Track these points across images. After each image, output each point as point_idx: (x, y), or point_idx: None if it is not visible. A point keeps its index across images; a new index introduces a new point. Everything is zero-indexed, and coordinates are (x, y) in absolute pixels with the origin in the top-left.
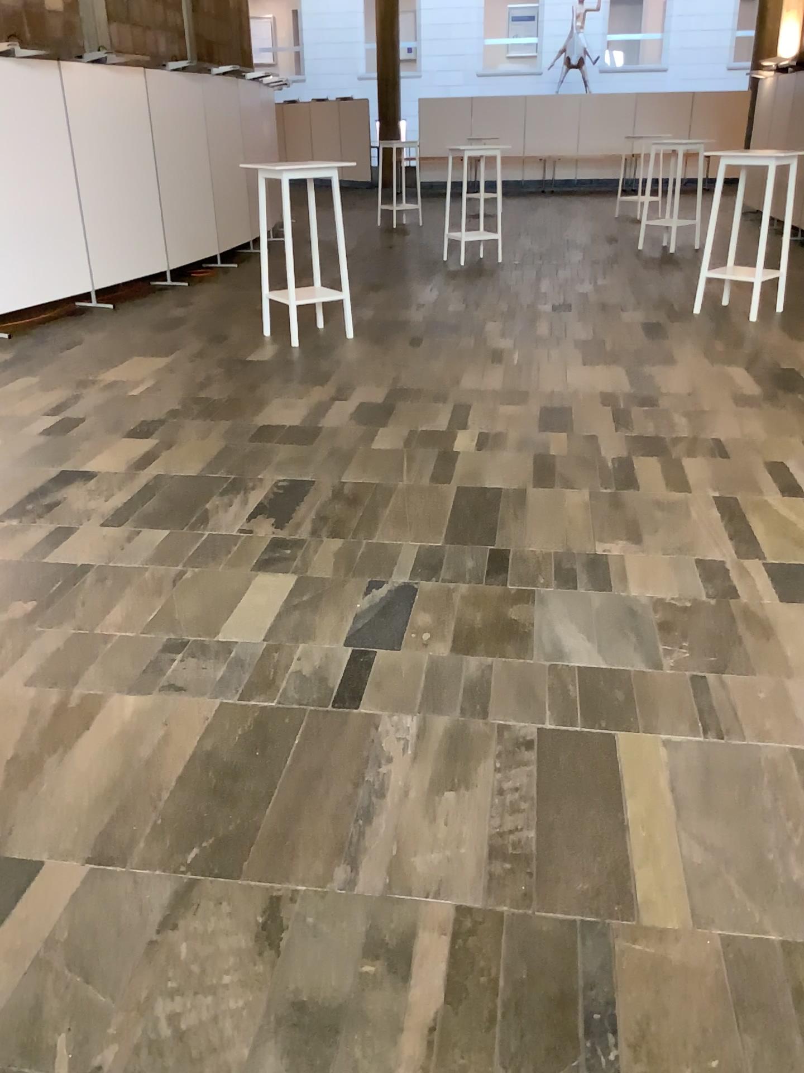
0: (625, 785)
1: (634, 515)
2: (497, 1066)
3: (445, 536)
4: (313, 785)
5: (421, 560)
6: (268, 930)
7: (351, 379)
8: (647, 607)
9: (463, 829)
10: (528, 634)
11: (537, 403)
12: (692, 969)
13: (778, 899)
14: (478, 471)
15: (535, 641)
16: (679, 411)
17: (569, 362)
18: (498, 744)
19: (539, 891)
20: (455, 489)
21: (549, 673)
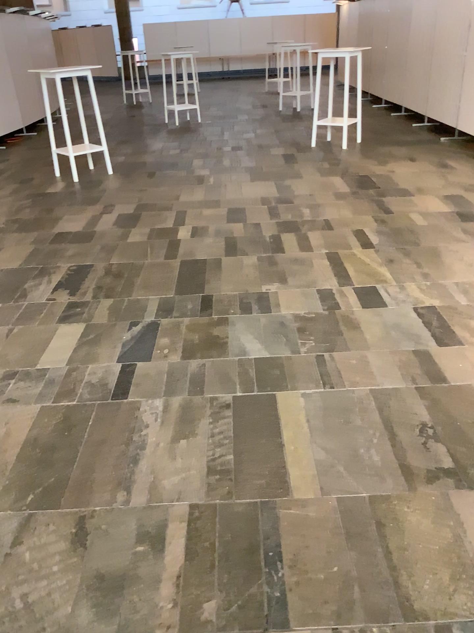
0: (282, 422)
1: (282, 267)
2: (217, 590)
3: (174, 290)
4: (102, 447)
5: (160, 306)
6: (79, 536)
7: (112, 201)
8: (291, 319)
9: (192, 460)
10: (224, 343)
11: (225, 206)
12: (322, 518)
13: (366, 473)
14: (191, 250)
15: (229, 346)
16: (305, 204)
17: (242, 180)
18: (210, 408)
19: (236, 488)
20: (178, 262)
21: (238, 364)
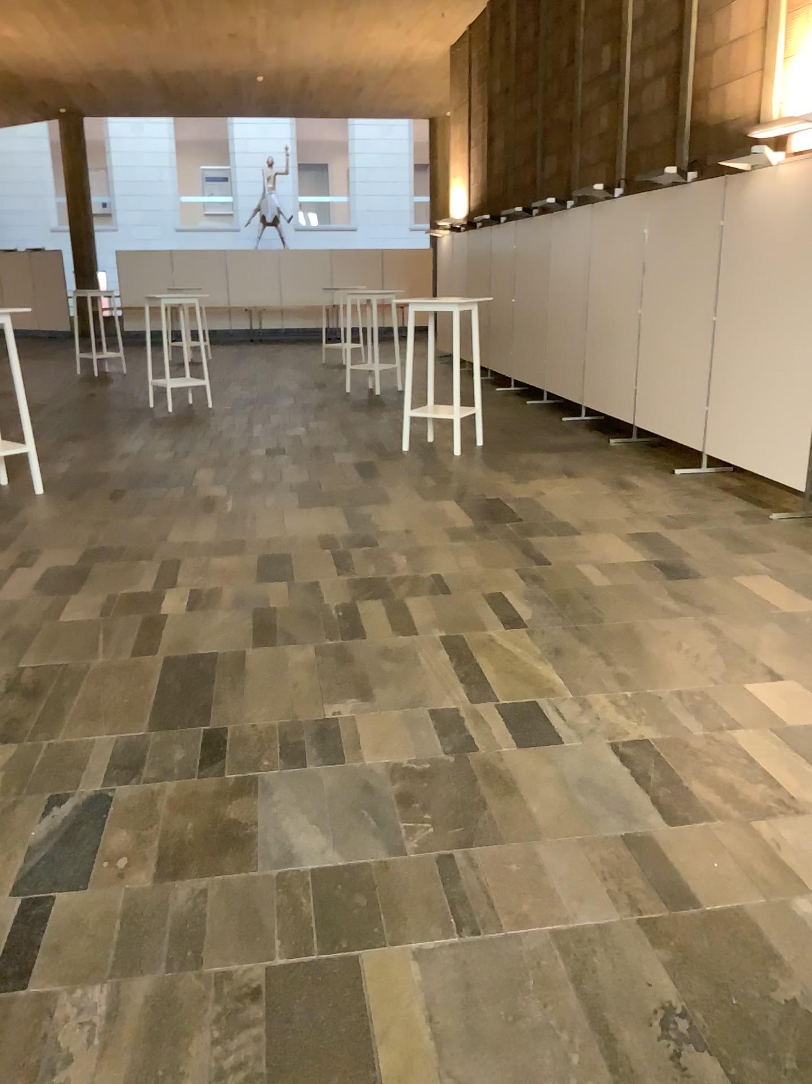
0: (375, 1026)
1: (362, 669)
2: None
3: (149, 720)
4: None
5: (119, 756)
6: None
7: (39, 542)
8: (384, 776)
9: None
10: (250, 836)
11: (253, 552)
12: None
13: None
14: (188, 636)
15: (259, 844)
16: (399, 547)
17: (285, 505)
18: (216, 1001)
19: None
20: (162, 661)
21: (278, 884)
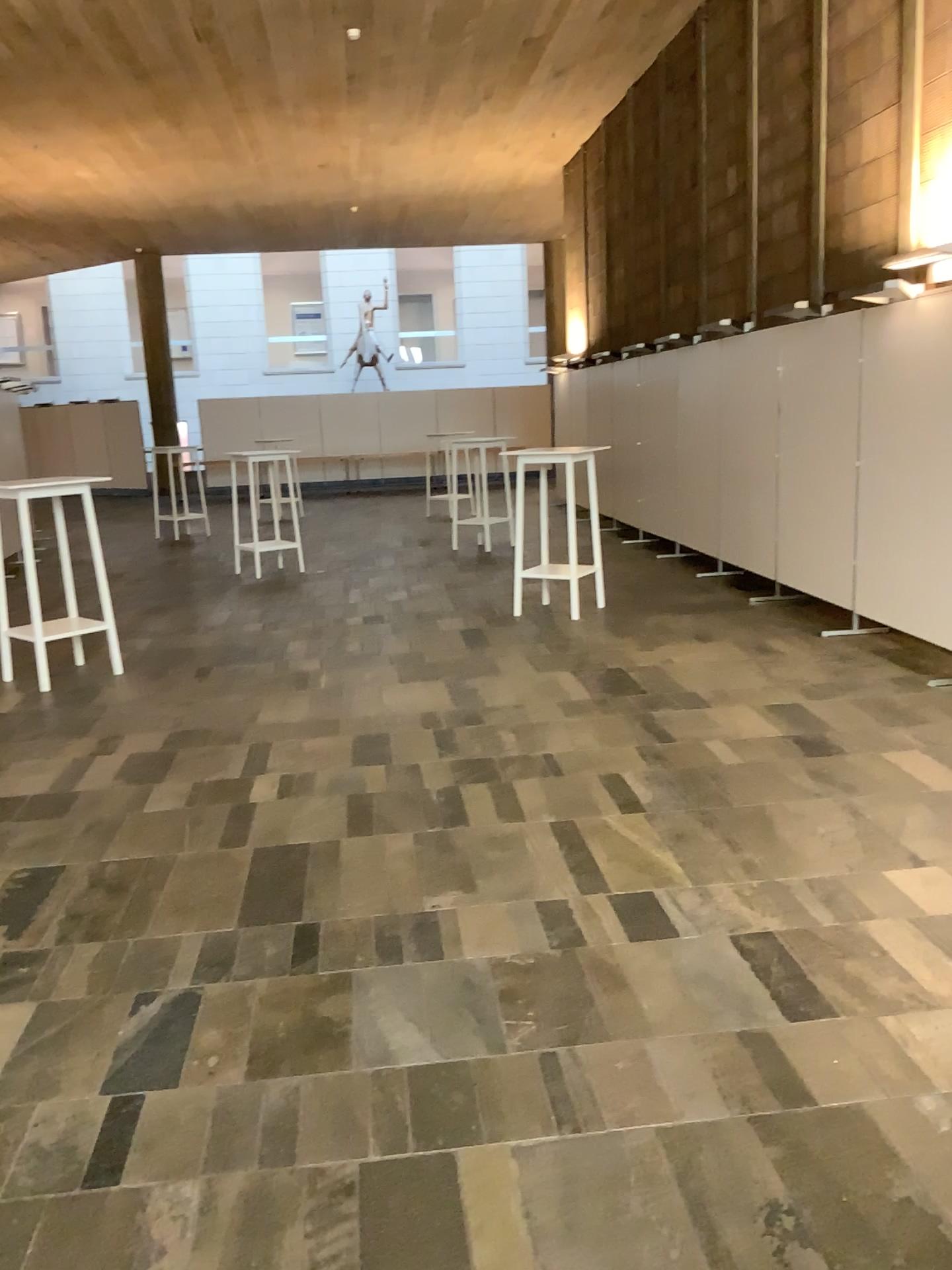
0: (470, 1220)
1: (465, 859)
2: None
3: (239, 916)
4: None
5: (208, 953)
6: None
7: (119, 727)
8: (486, 971)
9: None
10: (344, 1034)
11: (349, 734)
12: None
13: None
14: (279, 826)
15: (354, 1041)
16: (508, 726)
17: (384, 681)
18: (309, 1196)
19: None
20: (251, 853)
21: (372, 1082)
